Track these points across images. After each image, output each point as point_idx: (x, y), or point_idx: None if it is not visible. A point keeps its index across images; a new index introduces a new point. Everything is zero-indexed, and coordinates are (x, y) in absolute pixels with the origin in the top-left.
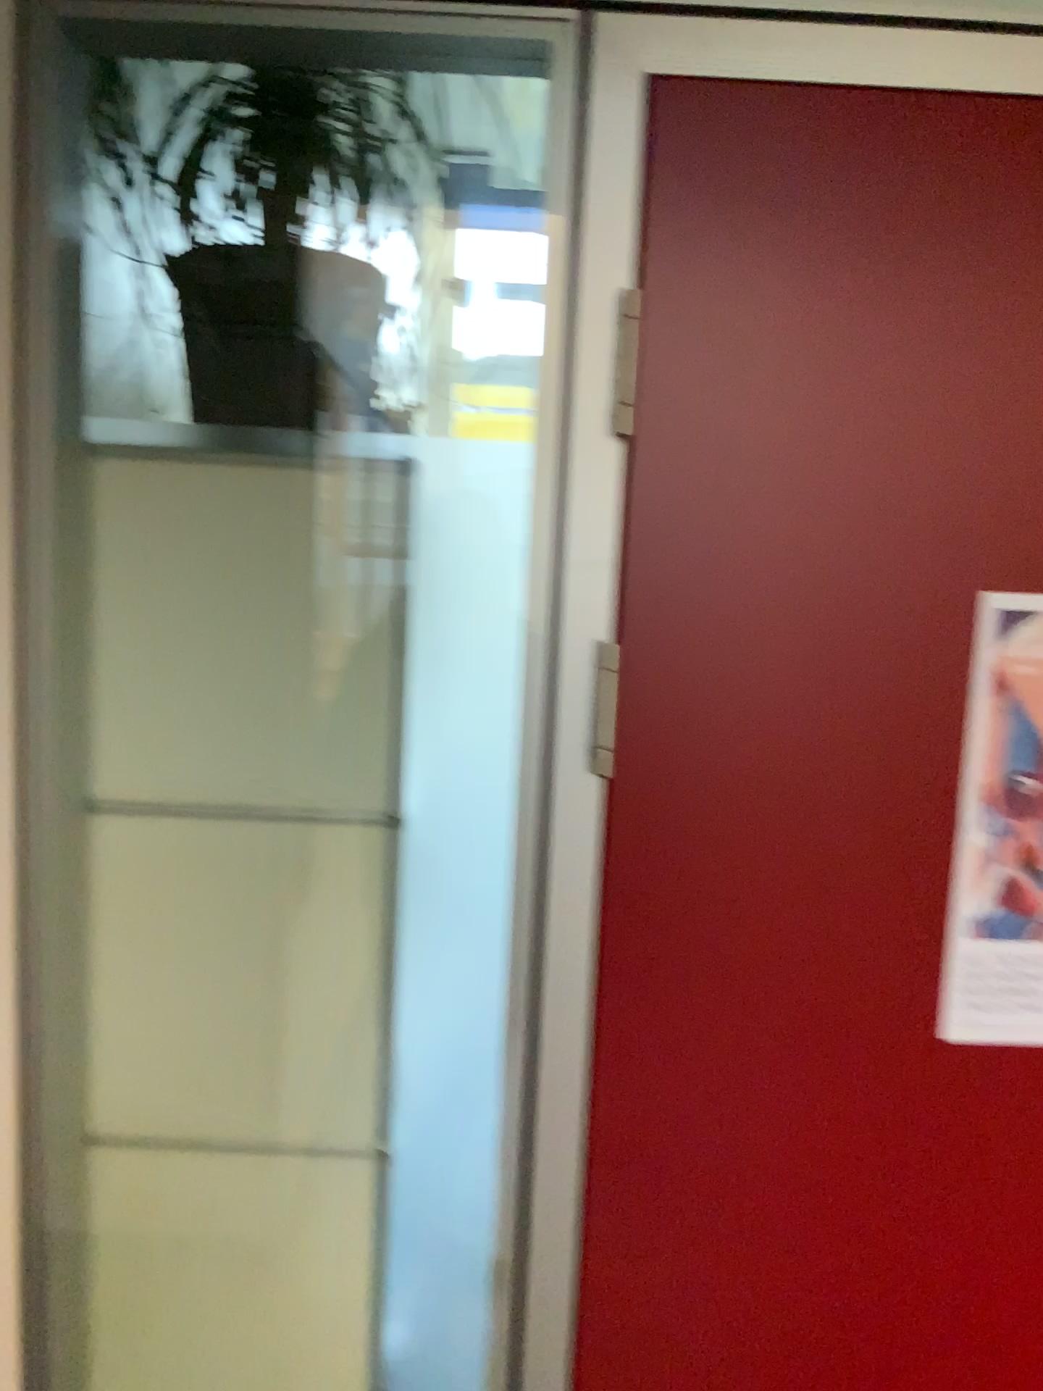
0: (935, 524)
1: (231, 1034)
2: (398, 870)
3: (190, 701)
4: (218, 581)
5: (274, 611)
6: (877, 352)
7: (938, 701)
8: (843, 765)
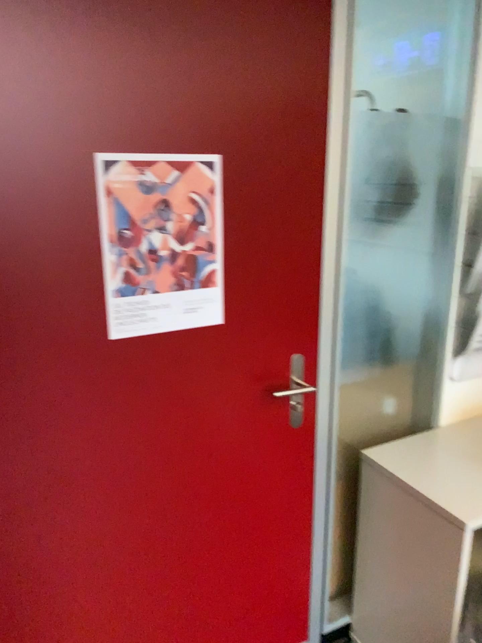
0: (71, 125)
1: None
2: None
3: None
4: None
5: None
6: (31, 45)
7: (85, 202)
8: (49, 233)
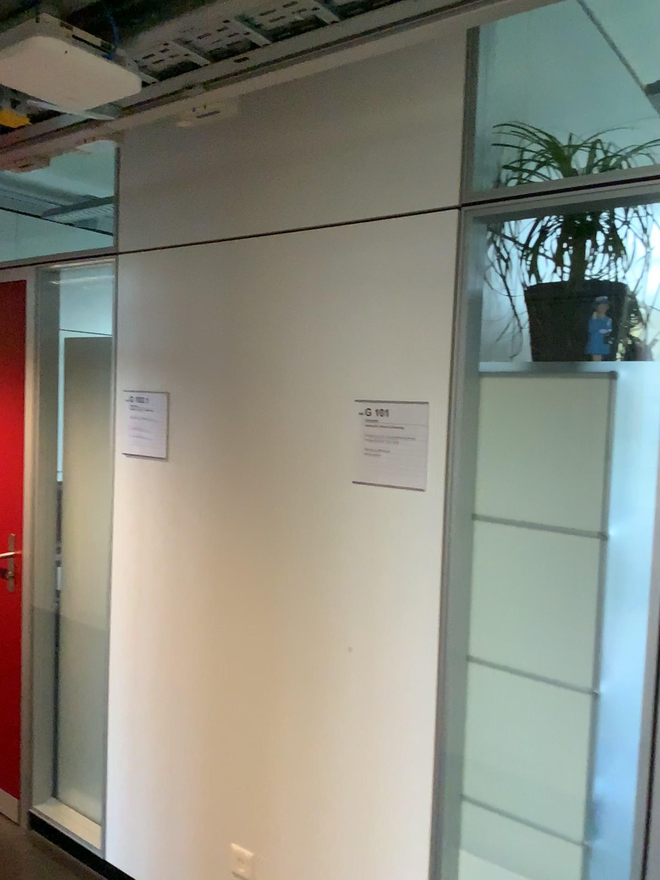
0: None
1: (530, 627)
2: (608, 562)
3: (519, 478)
4: (532, 428)
5: (555, 441)
6: None
7: None
8: None
